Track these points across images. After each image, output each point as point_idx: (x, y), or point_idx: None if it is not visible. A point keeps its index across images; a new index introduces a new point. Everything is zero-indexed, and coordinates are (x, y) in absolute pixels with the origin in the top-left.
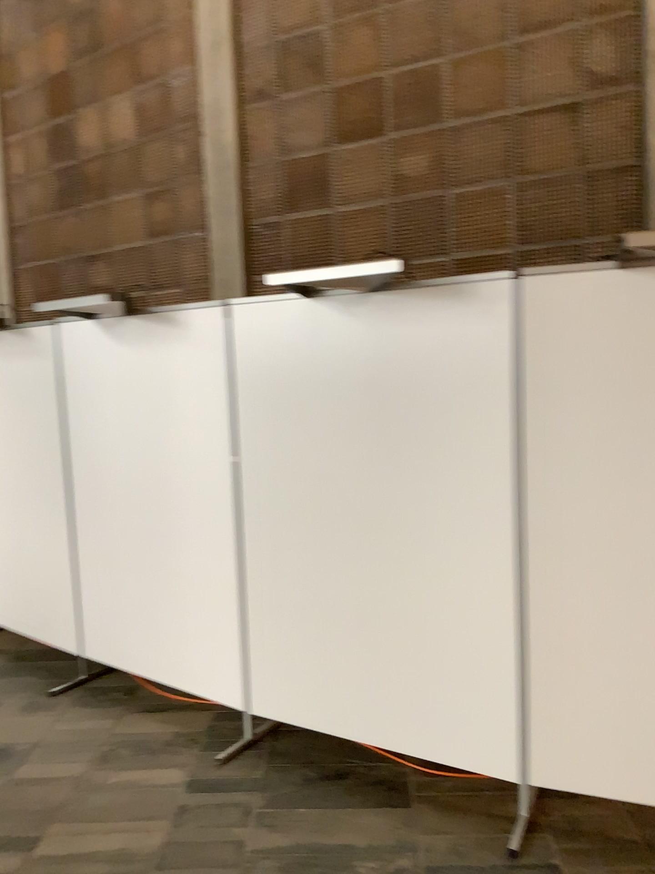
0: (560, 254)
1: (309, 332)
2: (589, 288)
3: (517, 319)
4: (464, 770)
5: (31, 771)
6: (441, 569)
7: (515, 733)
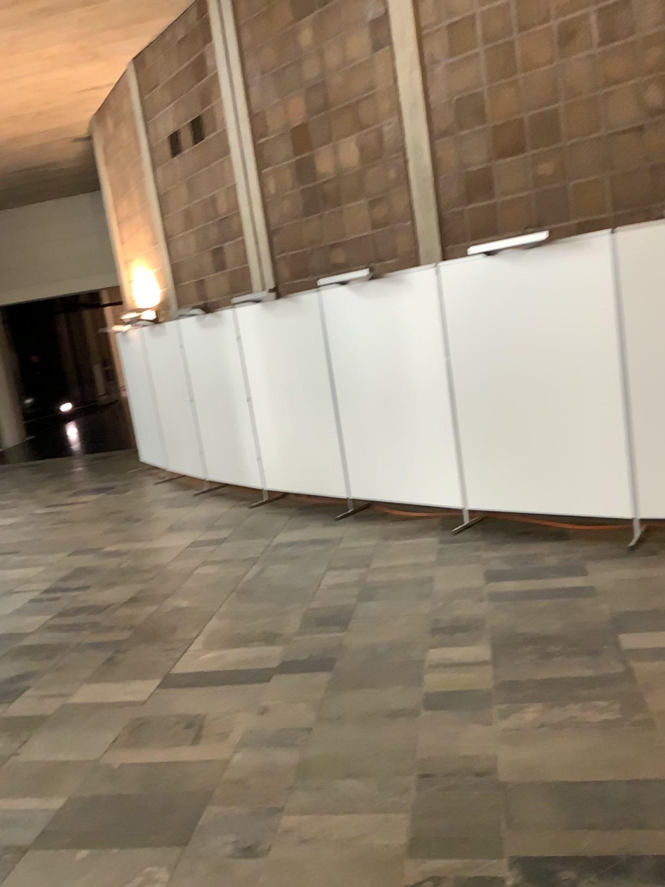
0: (638, 214)
1: (490, 277)
2: (654, 234)
3: (614, 256)
4: (602, 516)
5: (347, 545)
6: (580, 403)
7: (629, 489)
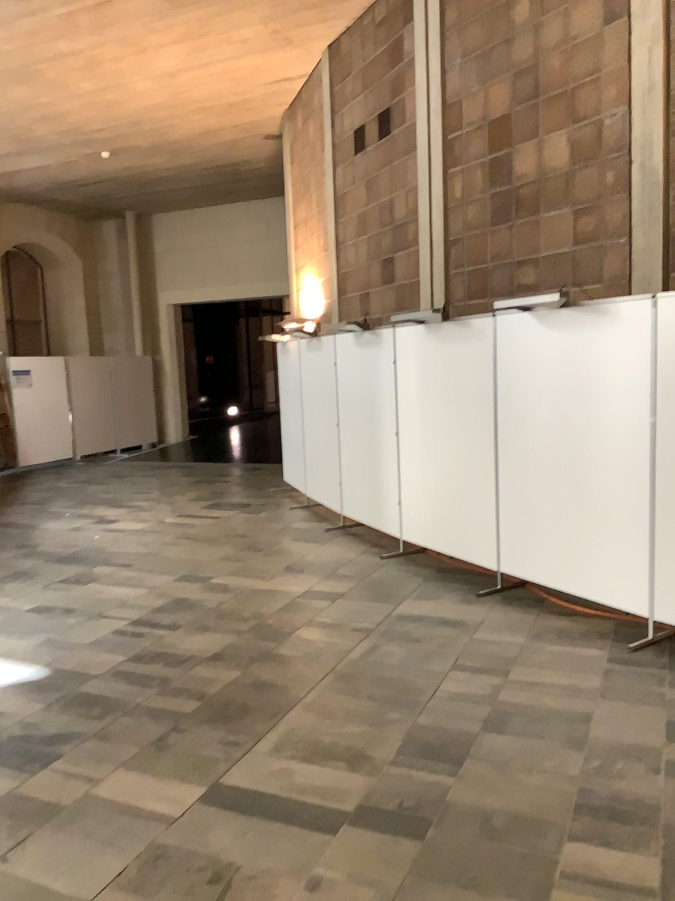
0: None
1: None
2: None
3: None
4: None
5: (484, 636)
6: None
7: None
